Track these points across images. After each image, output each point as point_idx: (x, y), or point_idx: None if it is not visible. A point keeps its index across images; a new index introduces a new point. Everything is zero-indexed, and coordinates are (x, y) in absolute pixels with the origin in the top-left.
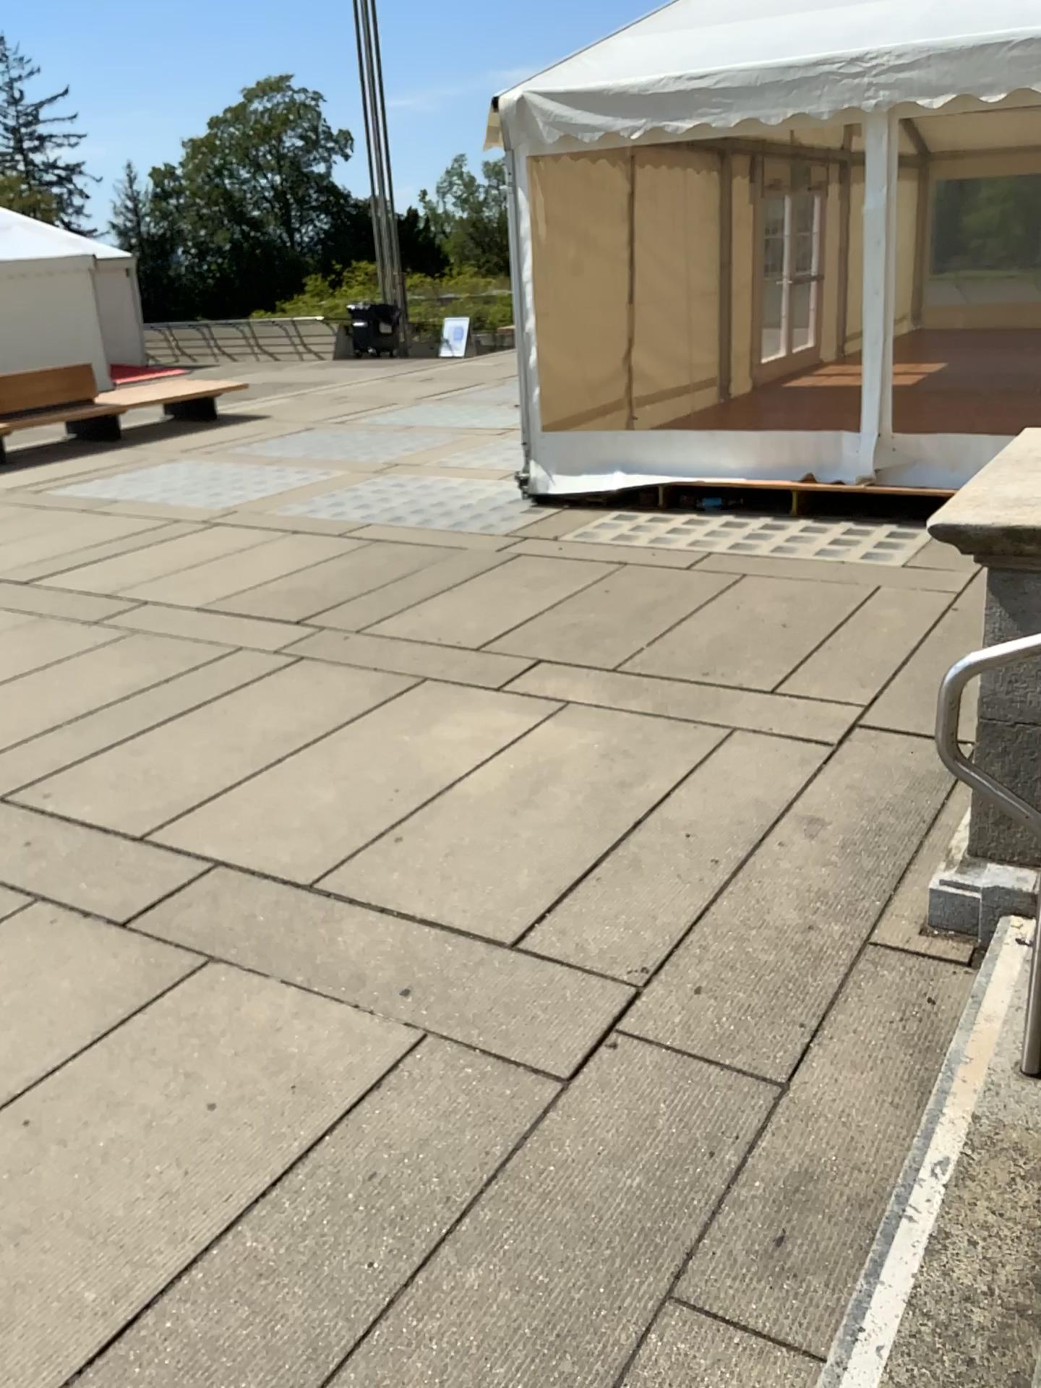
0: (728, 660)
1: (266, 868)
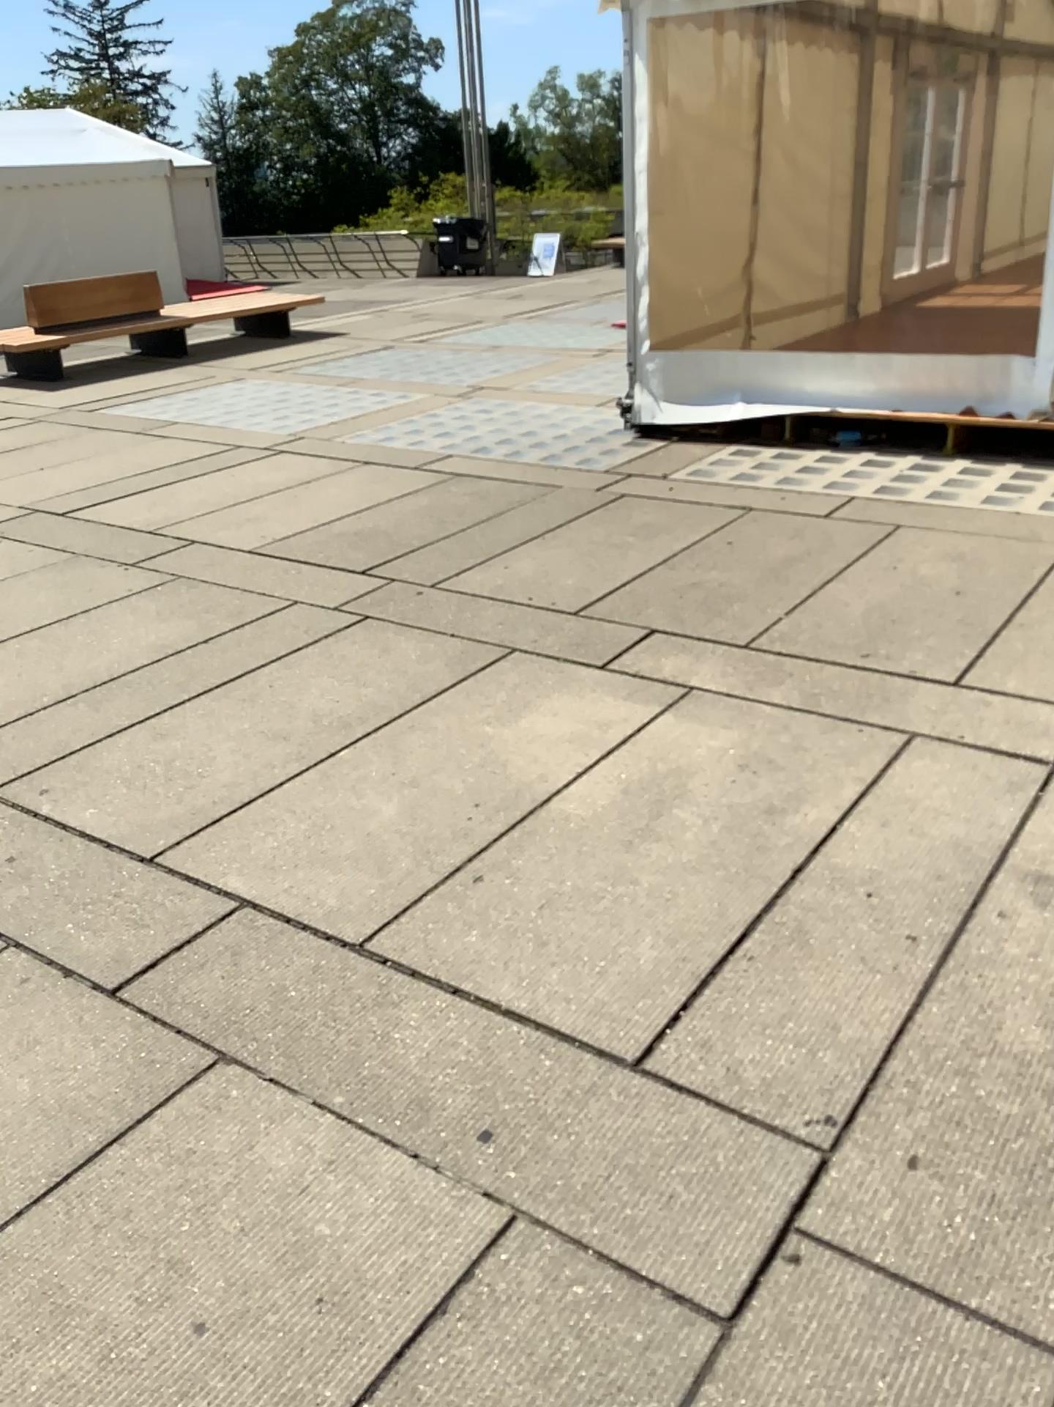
0: (897, 642)
1: (303, 921)
